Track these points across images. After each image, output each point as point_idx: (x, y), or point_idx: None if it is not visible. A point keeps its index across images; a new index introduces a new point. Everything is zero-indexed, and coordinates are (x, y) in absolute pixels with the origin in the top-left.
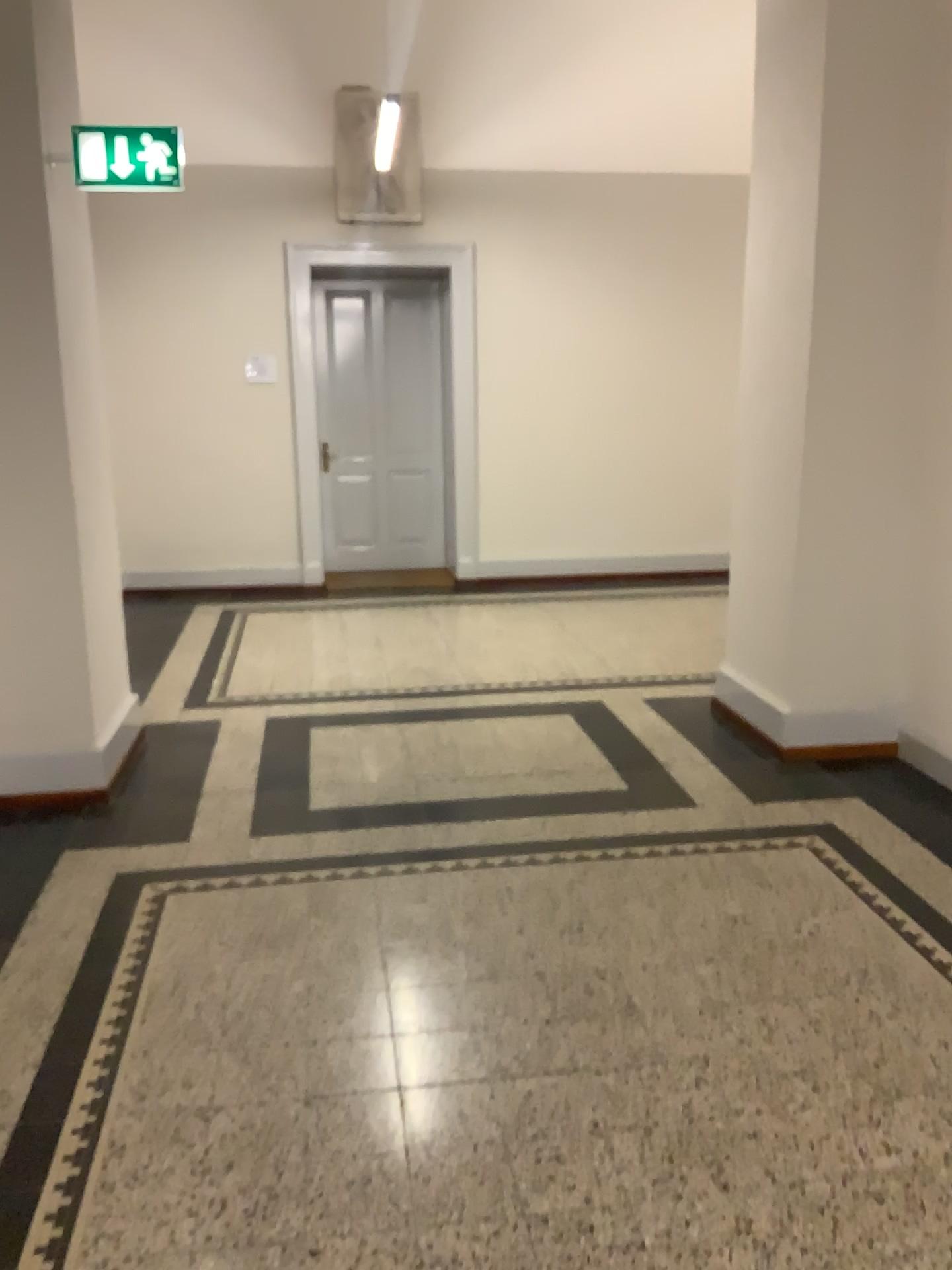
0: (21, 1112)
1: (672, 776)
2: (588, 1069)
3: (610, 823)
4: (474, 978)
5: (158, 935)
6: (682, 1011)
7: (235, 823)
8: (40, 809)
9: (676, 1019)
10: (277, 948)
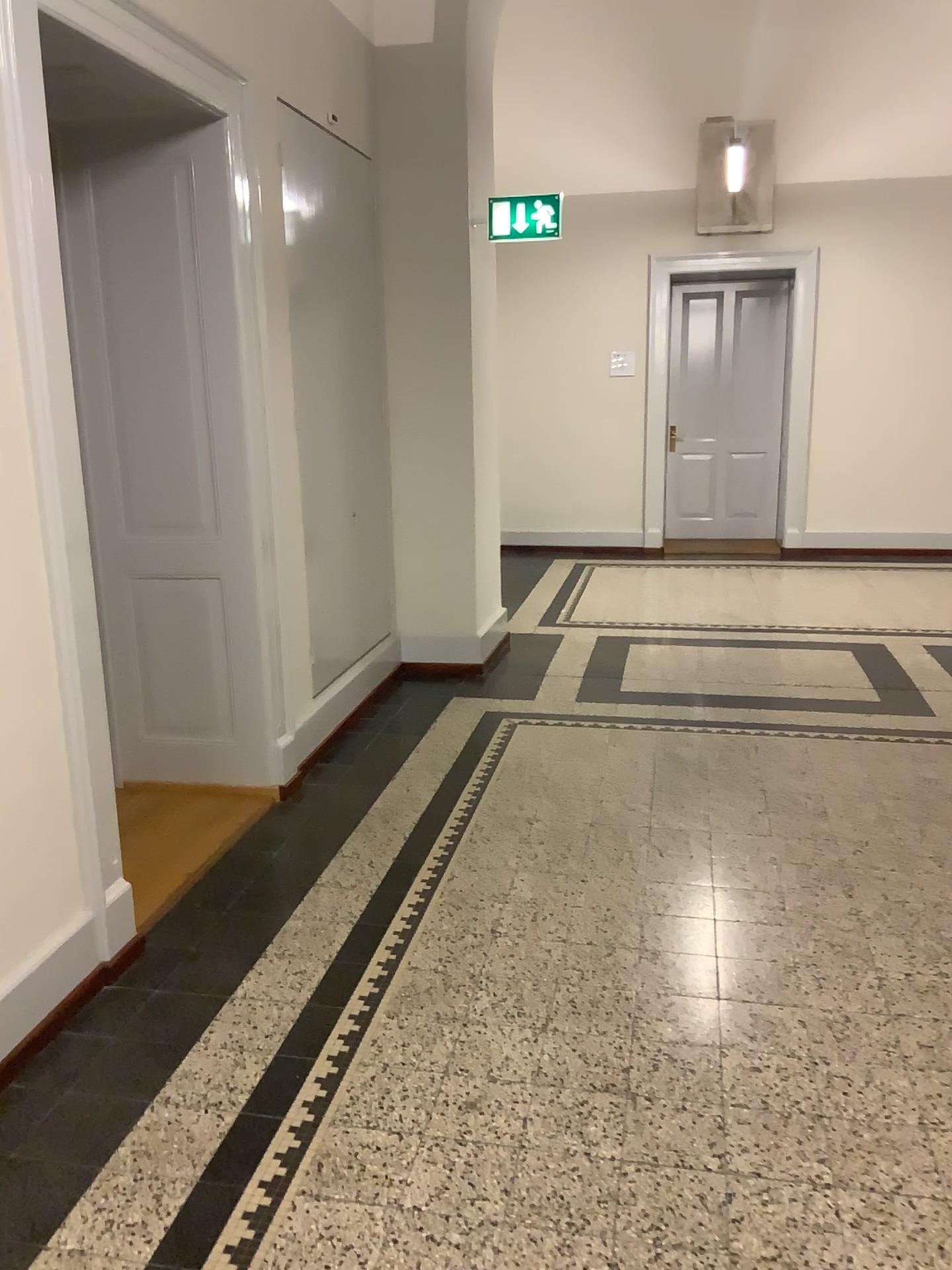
0: (431, 805)
1: (923, 694)
2: (783, 833)
3: (856, 718)
4: (719, 784)
5: (514, 742)
6: (863, 817)
7: (570, 692)
8: (441, 673)
9: (856, 819)
10: (589, 756)
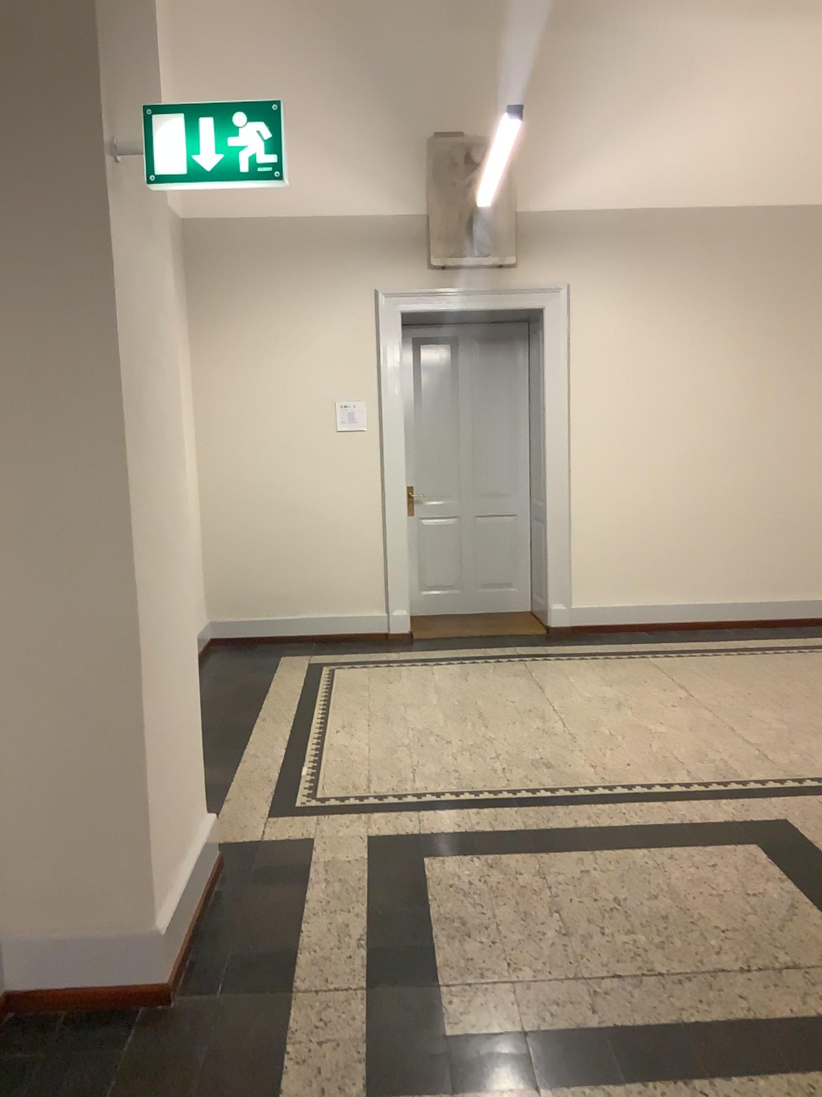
0: None
1: None
2: None
3: None
4: None
5: None
6: None
7: (350, 1063)
8: (86, 1018)
9: None
10: None
